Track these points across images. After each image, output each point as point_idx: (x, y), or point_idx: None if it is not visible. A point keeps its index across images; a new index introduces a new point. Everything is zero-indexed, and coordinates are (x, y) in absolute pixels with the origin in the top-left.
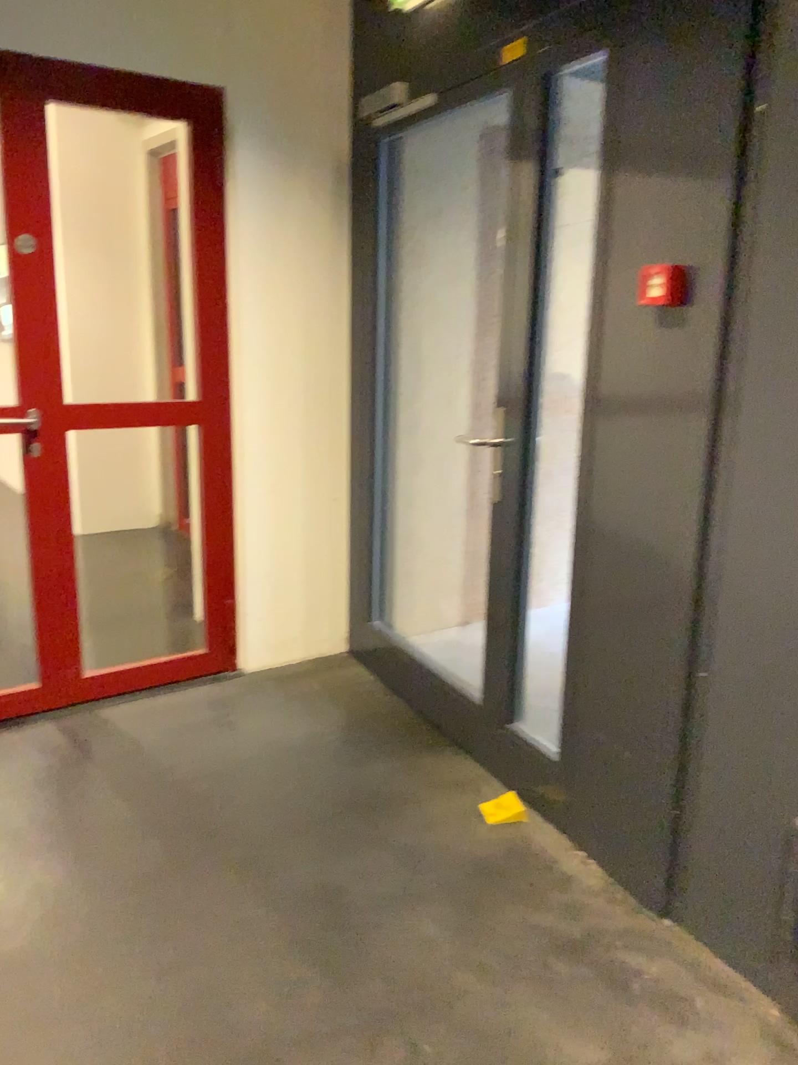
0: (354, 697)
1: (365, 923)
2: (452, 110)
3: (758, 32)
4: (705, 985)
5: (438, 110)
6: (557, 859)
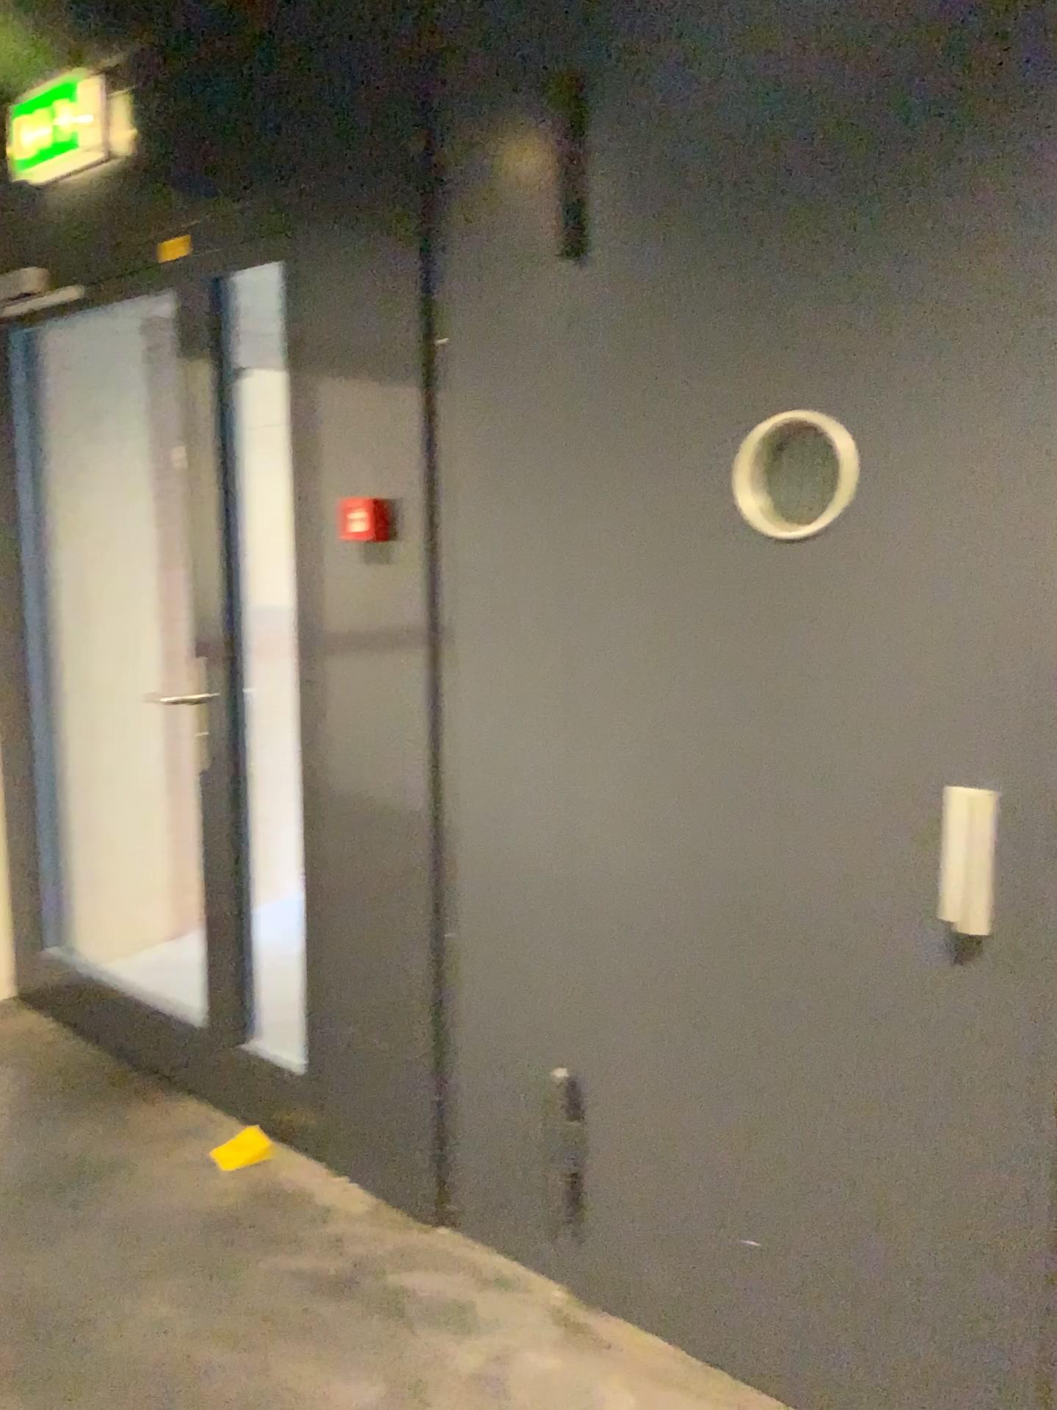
0: (36, 1051)
1: (82, 1323)
2: (101, 303)
3: (429, 263)
4: (494, 1281)
5: (84, 303)
6: (319, 1190)
